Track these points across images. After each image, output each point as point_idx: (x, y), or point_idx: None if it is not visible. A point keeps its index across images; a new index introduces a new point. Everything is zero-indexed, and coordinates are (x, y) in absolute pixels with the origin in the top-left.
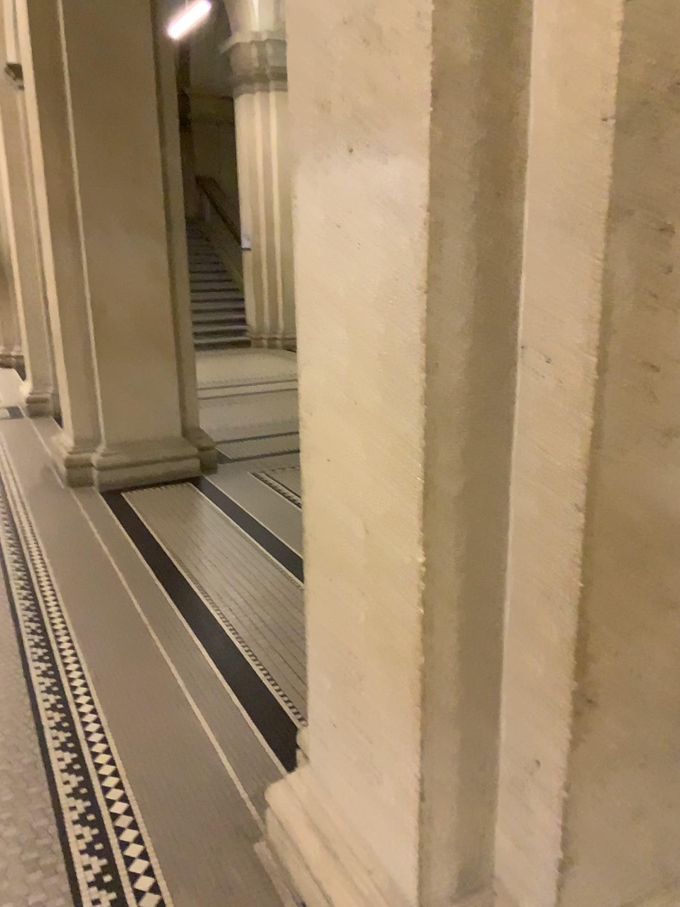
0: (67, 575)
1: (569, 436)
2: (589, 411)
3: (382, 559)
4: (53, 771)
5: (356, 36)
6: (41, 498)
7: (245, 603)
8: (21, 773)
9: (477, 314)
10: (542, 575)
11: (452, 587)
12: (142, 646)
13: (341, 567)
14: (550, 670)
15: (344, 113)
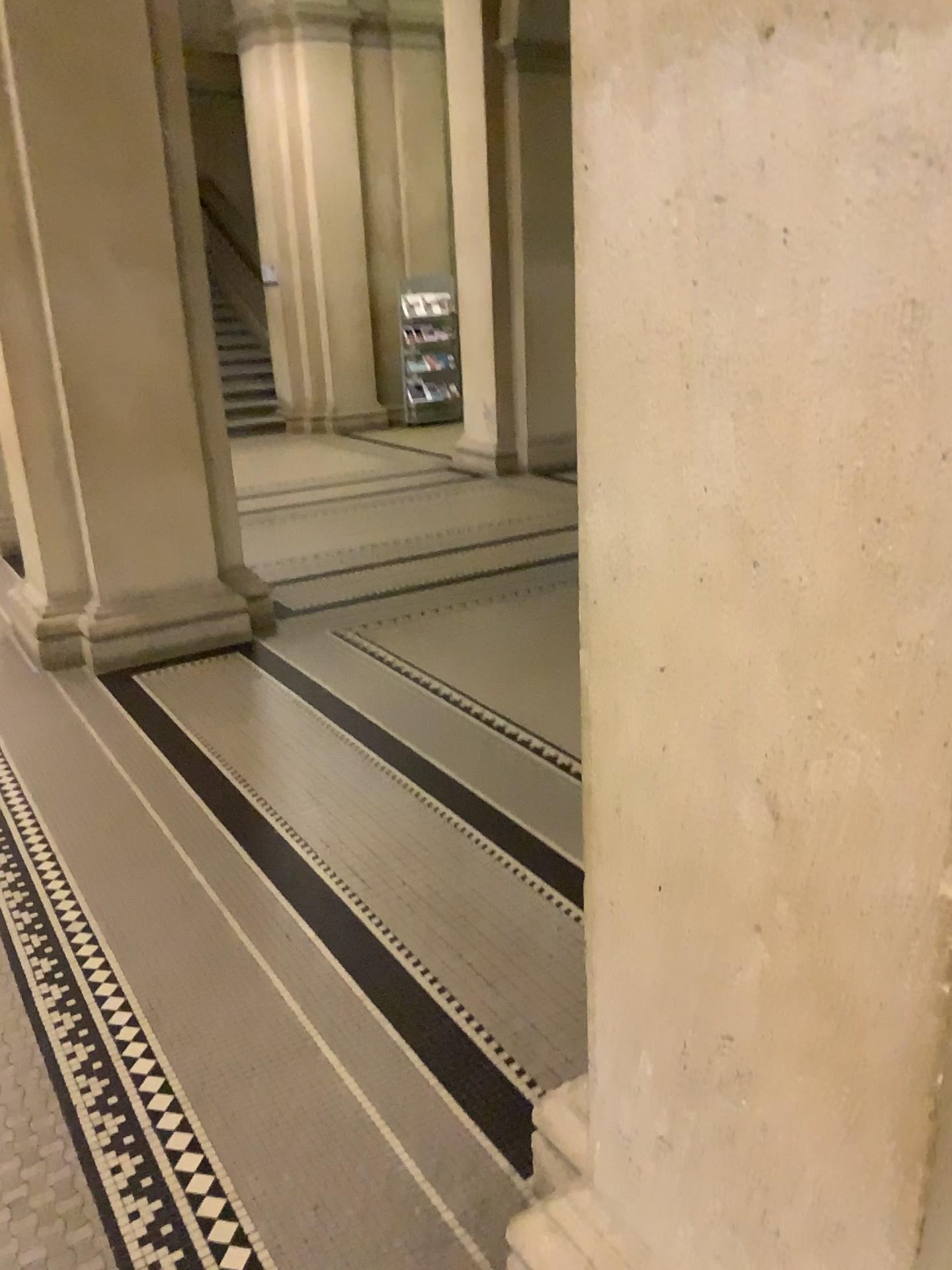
0: (71, 824)
1: None
2: None
3: (824, 868)
4: (110, 1196)
5: None
6: (5, 694)
7: (370, 854)
8: (54, 1205)
9: None
10: None
11: None
12: (218, 943)
13: (695, 866)
14: None
15: None
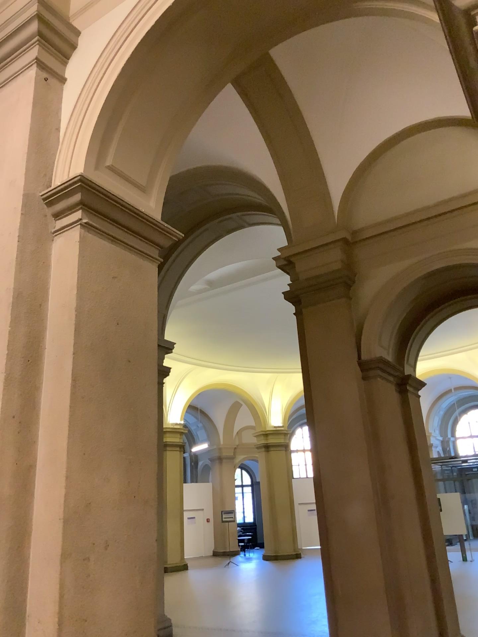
0: None
1: None
2: None
3: None
4: None
5: None
6: None
7: None
8: None
9: (6, 601)
10: None
11: None
12: None
13: None
14: None
15: None
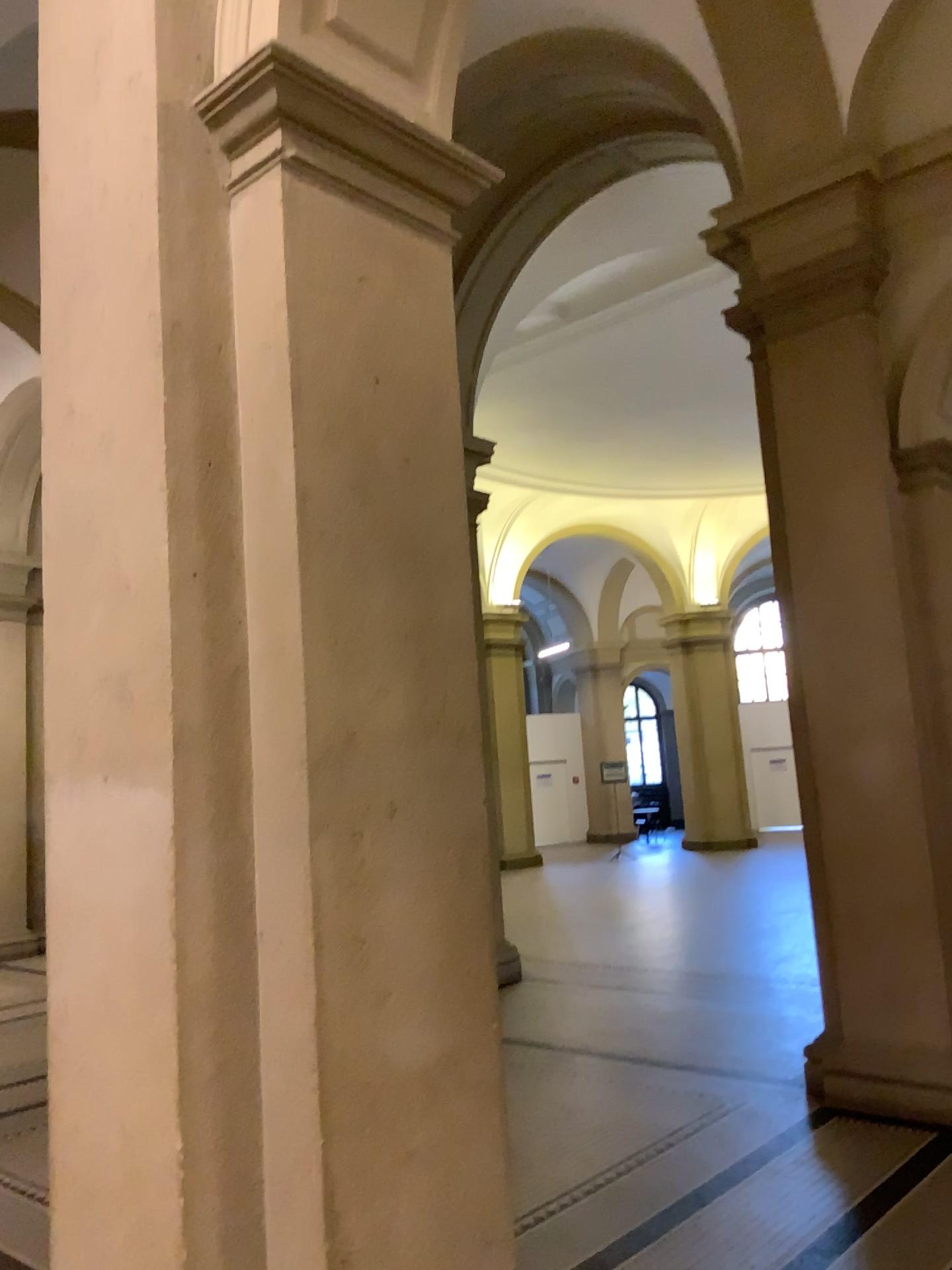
0: None
1: (298, 1003)
2: (310, 980)
3: (139, 1158)
4: None
5: (111, 693)
6: None
7: None
8: None
9: (217, 908)
10: (289, 1140)
11: (208, 1169)
12: None
13: (95, 1186)
14: (303, 1237)
15: (100, 748)
